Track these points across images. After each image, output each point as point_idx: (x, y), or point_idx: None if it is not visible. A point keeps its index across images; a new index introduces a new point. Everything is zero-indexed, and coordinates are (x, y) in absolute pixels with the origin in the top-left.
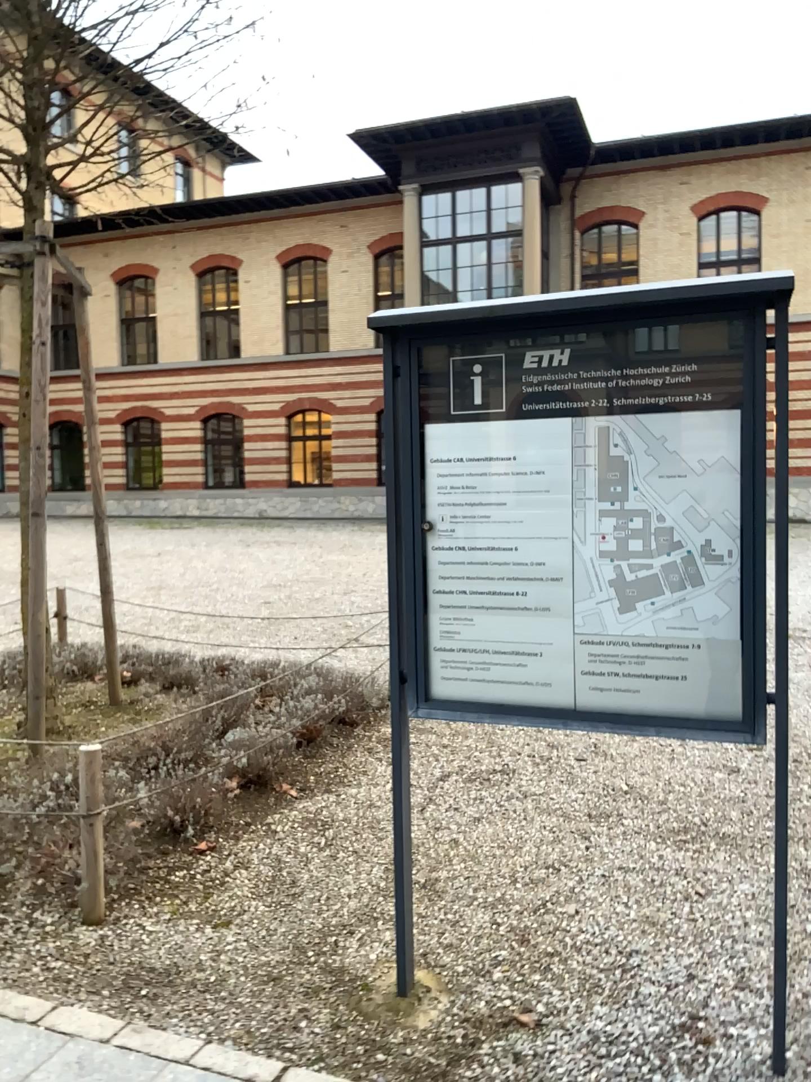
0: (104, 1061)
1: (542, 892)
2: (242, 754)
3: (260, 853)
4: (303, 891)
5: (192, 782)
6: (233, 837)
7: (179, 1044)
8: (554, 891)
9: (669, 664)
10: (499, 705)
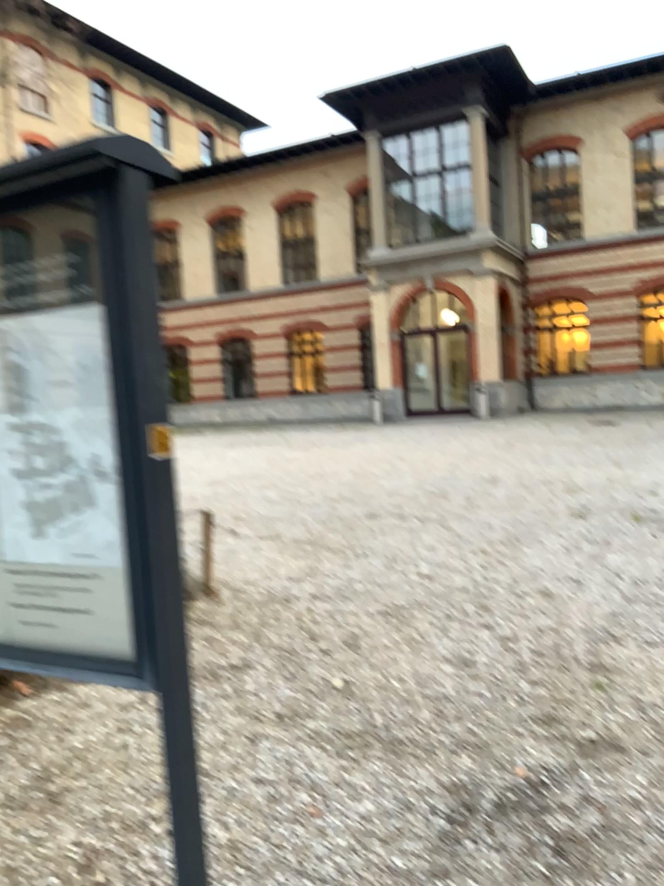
0: None
1: (142, 810)
2: None
3: None
4: None
5: None
6: None
7: None
8: (159, 809)
9: (76, 596)
10: None
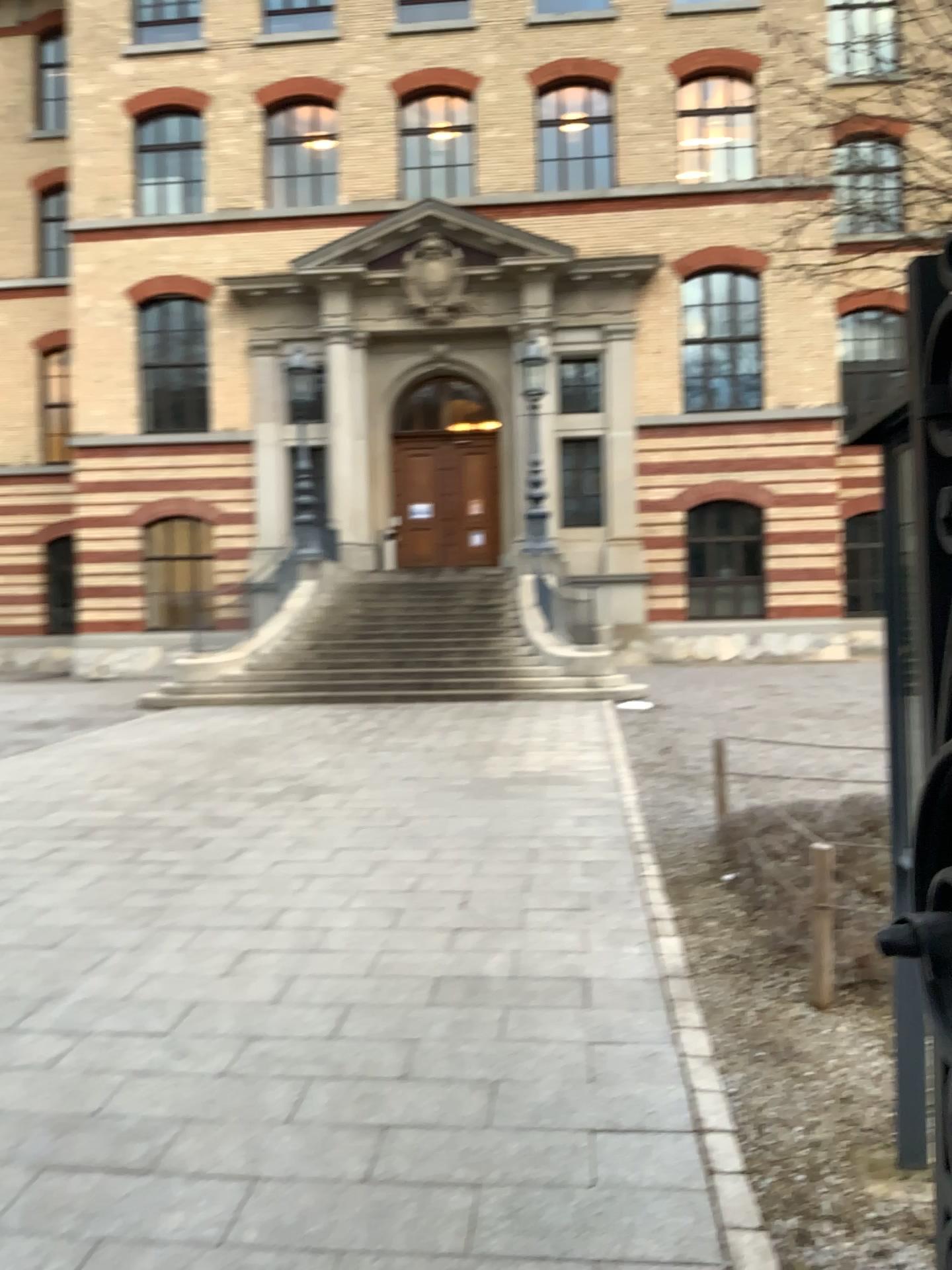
0: (655, 1055)
1: None
2: None
3: None
4: None
5: None
6: None
7: (707, 1079)
8: None
9: None
10: None
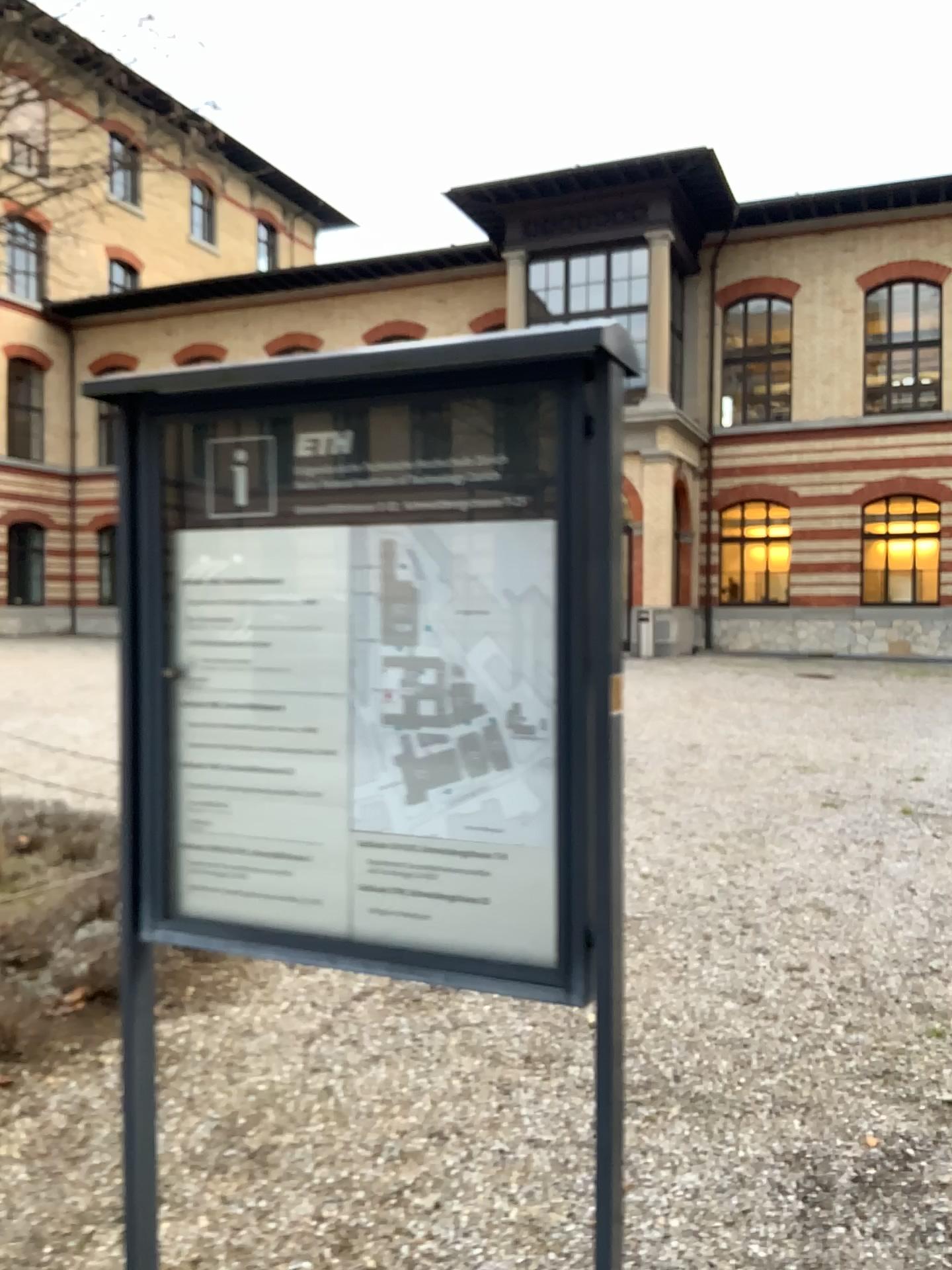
0: None
1: (397, 1174)
2: (94, 954)
3: (56, 1095)
4: (82, 1155)
5: (4, 991)
6: (34, 1070)
7: None
8: (417, 1174)
9: (467, 880)
10: (249, 926)
